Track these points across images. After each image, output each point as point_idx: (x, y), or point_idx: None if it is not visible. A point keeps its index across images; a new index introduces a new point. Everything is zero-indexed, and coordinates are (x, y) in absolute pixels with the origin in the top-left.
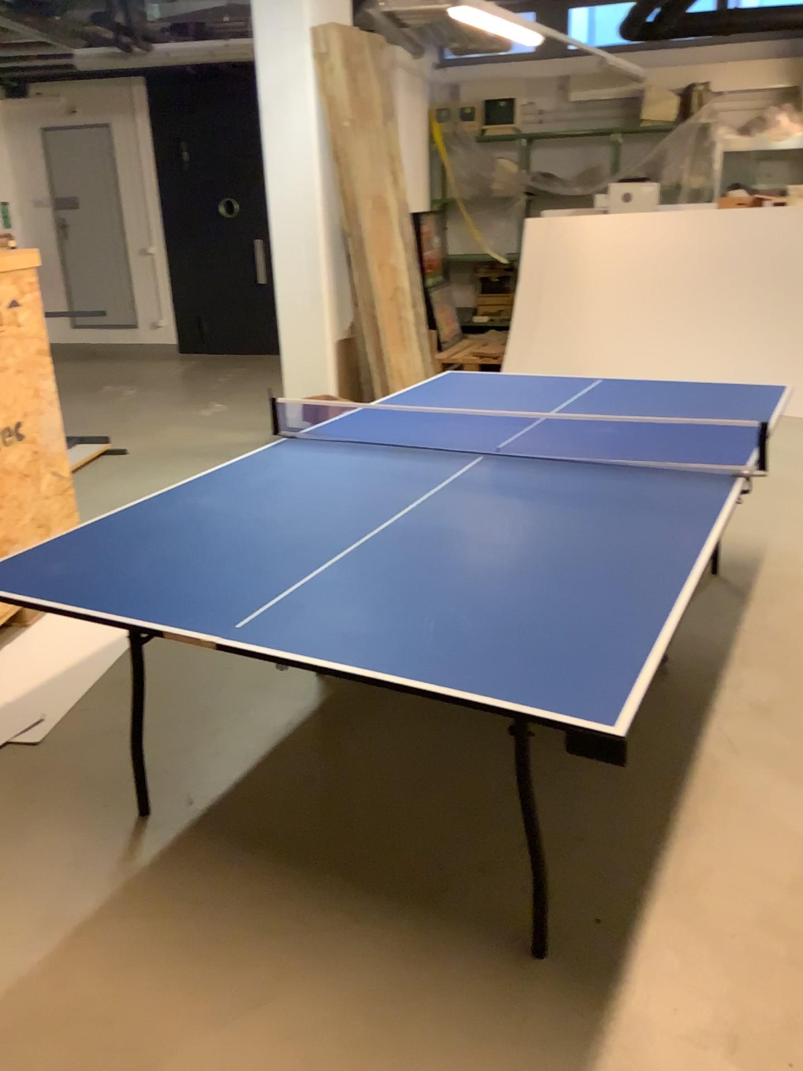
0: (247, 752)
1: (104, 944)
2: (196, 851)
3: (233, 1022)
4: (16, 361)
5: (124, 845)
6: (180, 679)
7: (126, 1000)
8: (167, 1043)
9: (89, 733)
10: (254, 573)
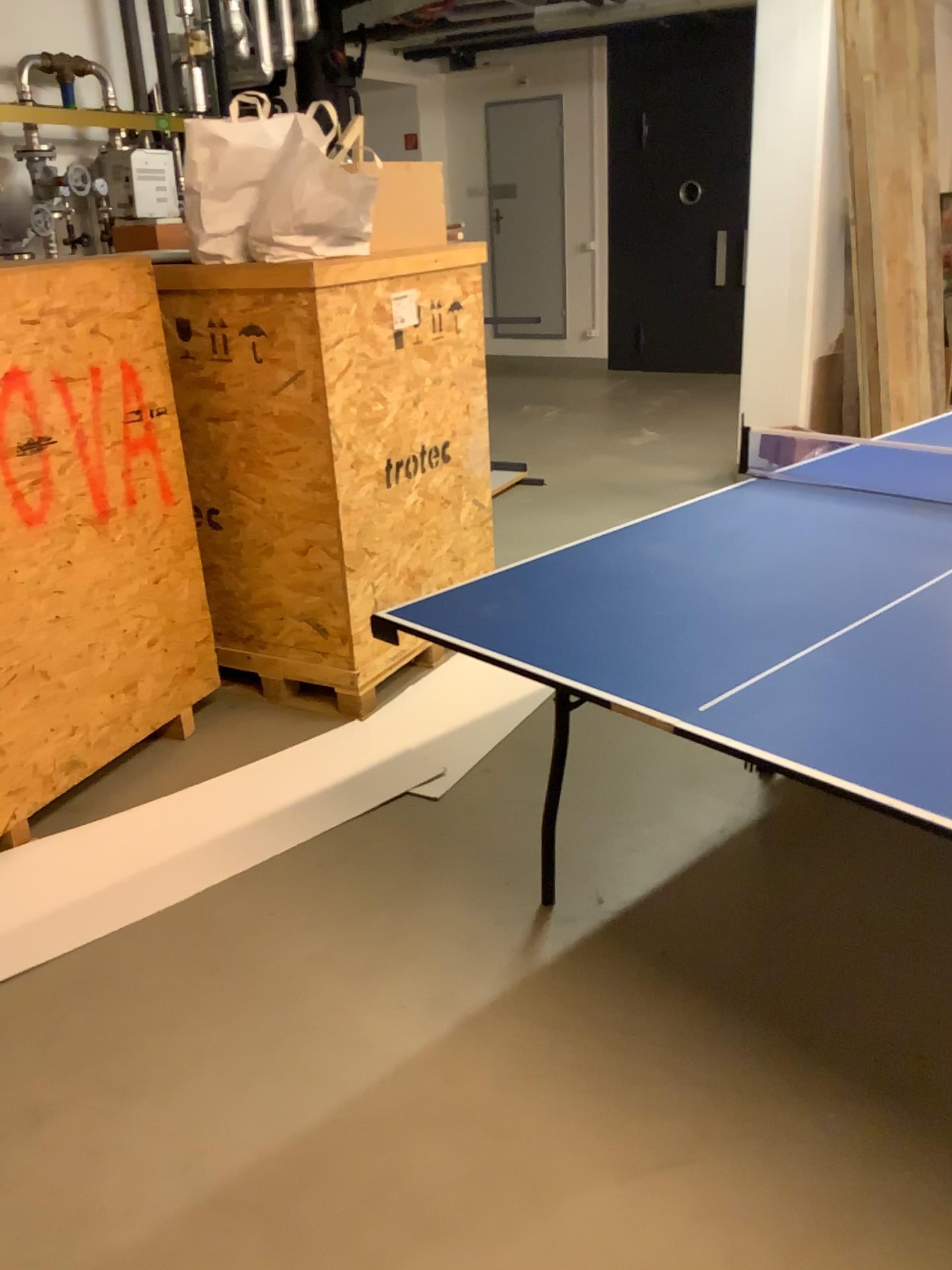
0: (671, 855)
1: (500, 1043)
2: (607, 961)
3: (642, 1175)
4: (449, 369)
5: (526, 935)
6: (594, 754)
7: (521, 1114)
8: (565, 1178)
9: (492, 799)
10: (725, 645)
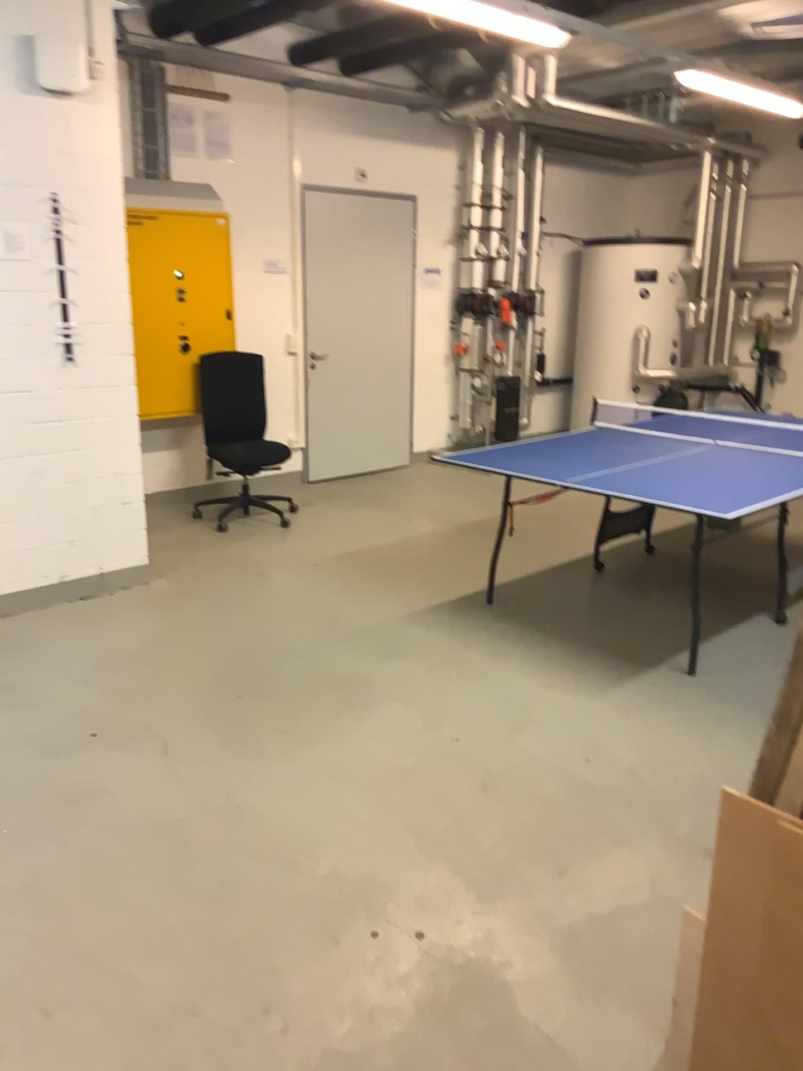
0: None
1: None
2: None
3: None
4: None
5: None
6: None
7: None
8: None
9: None
10: None
